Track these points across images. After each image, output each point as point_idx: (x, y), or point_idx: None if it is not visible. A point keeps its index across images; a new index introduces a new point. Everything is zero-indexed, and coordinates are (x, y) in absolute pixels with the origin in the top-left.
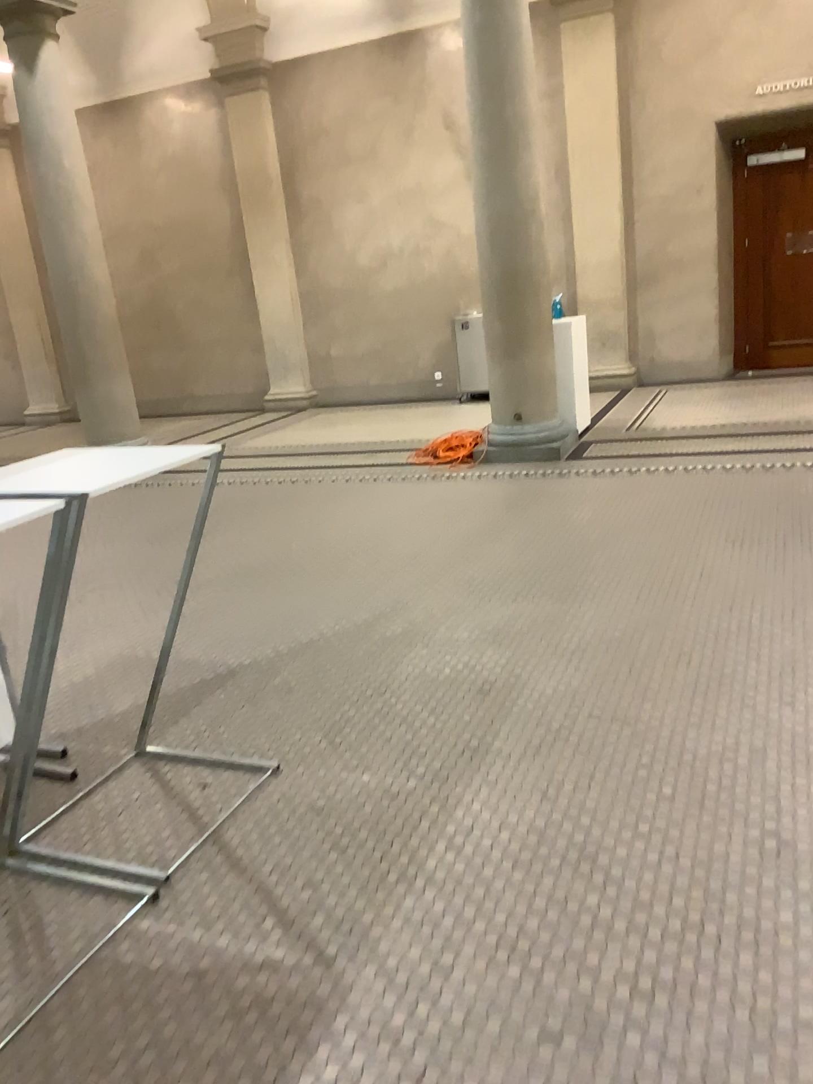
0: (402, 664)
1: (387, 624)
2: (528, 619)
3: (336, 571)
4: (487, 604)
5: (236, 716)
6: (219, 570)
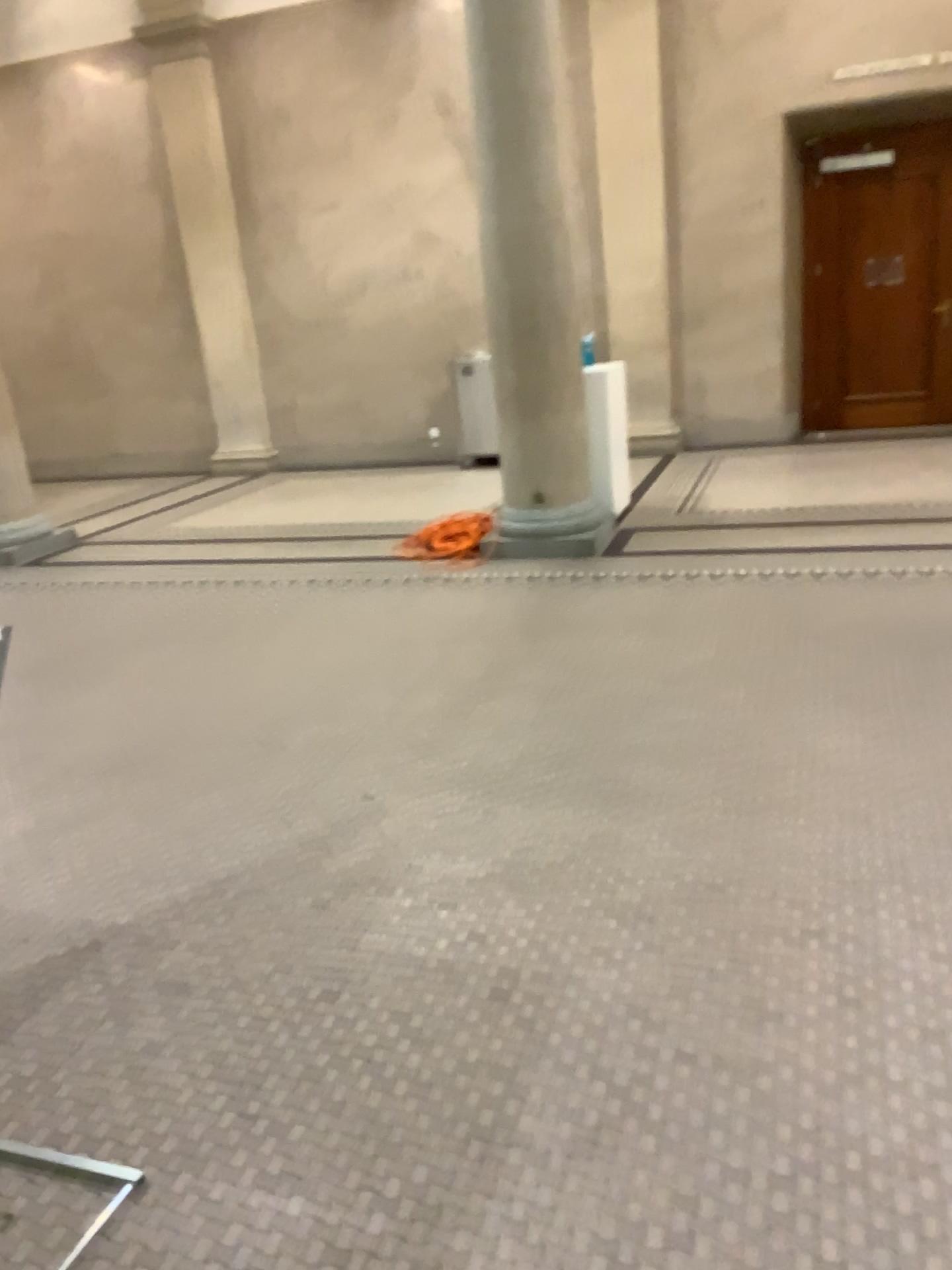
0: (375, 925)
1: (355, 839)
2: (570, 833)
3: (284, 739)
4: (506, 802)
5: (91, 1039)
6: (117, 731)
